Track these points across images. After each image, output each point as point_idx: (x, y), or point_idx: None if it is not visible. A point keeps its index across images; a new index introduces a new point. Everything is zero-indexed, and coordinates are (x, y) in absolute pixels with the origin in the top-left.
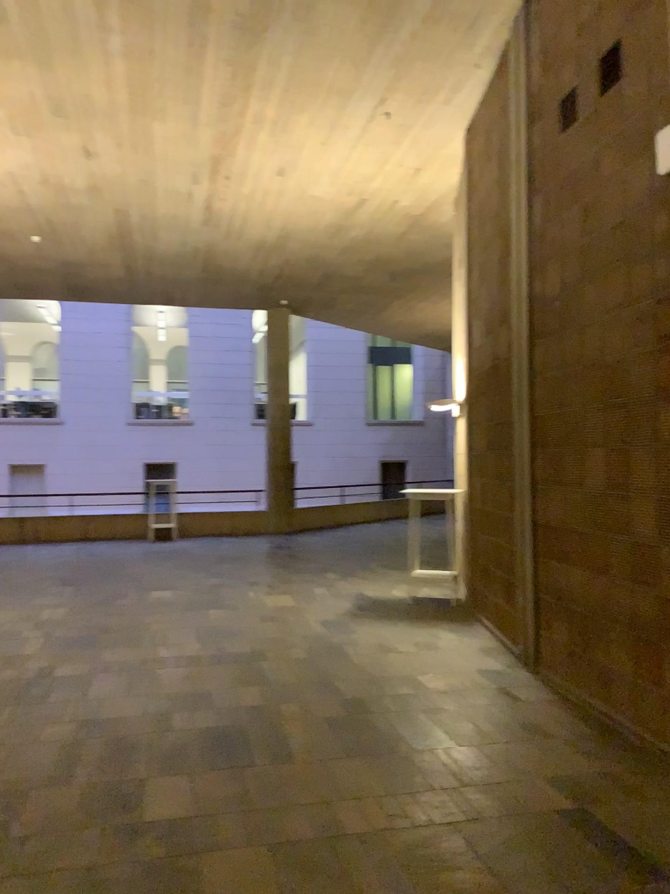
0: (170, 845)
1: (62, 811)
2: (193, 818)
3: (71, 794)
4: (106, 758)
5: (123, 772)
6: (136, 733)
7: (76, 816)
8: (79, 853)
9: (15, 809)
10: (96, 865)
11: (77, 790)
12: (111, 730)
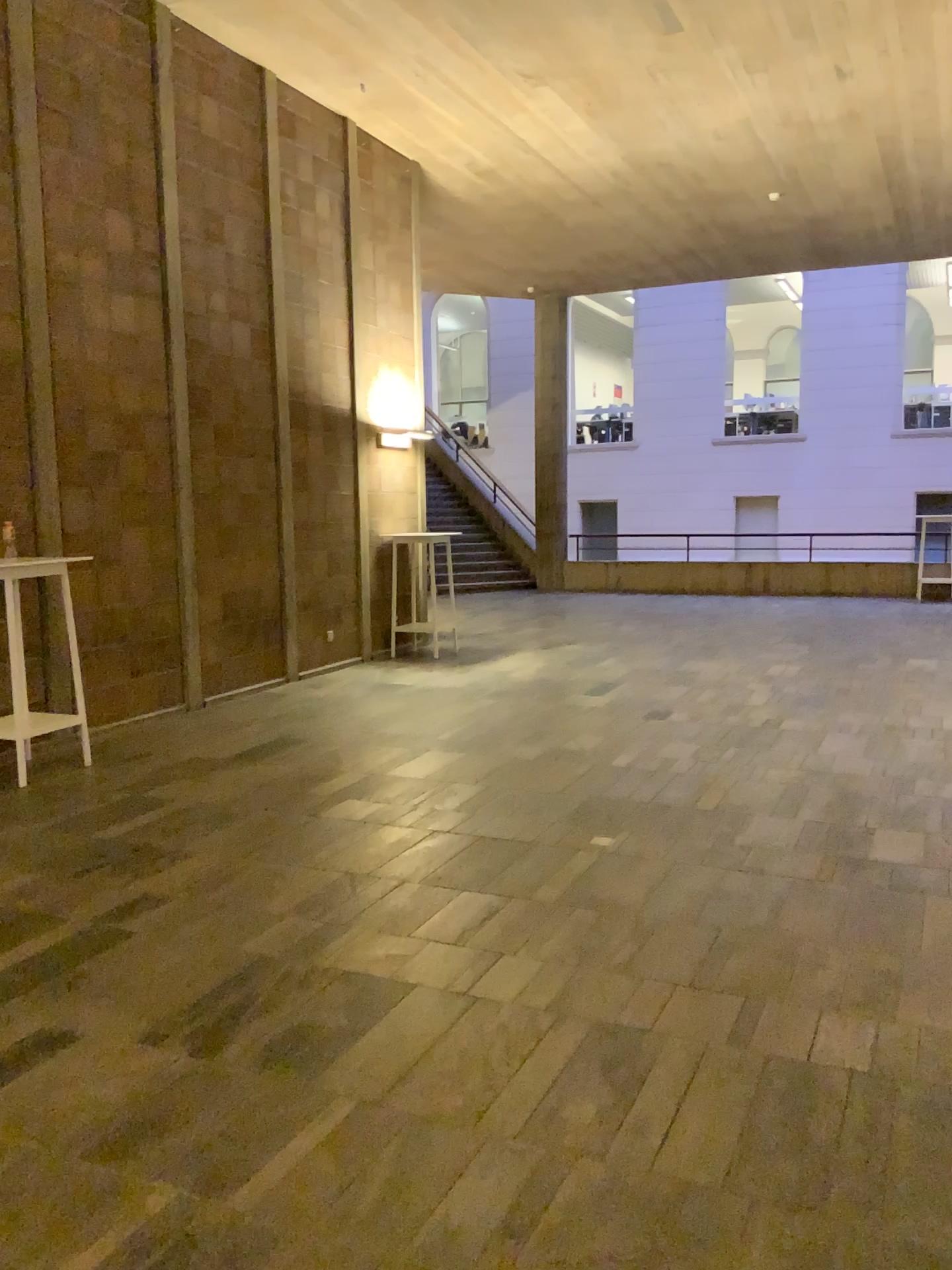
0: (895, 876)
1: (787, 832)
2: (923, 862)
3: (796, 820)
4: (834, 799)
5: (851, 814)
6: (869, 786)
7: (800, 838)
8: (801, 864)
9: (743, 822)
10: (818, 875)
11: (802, 818)
12: (842, 778)
